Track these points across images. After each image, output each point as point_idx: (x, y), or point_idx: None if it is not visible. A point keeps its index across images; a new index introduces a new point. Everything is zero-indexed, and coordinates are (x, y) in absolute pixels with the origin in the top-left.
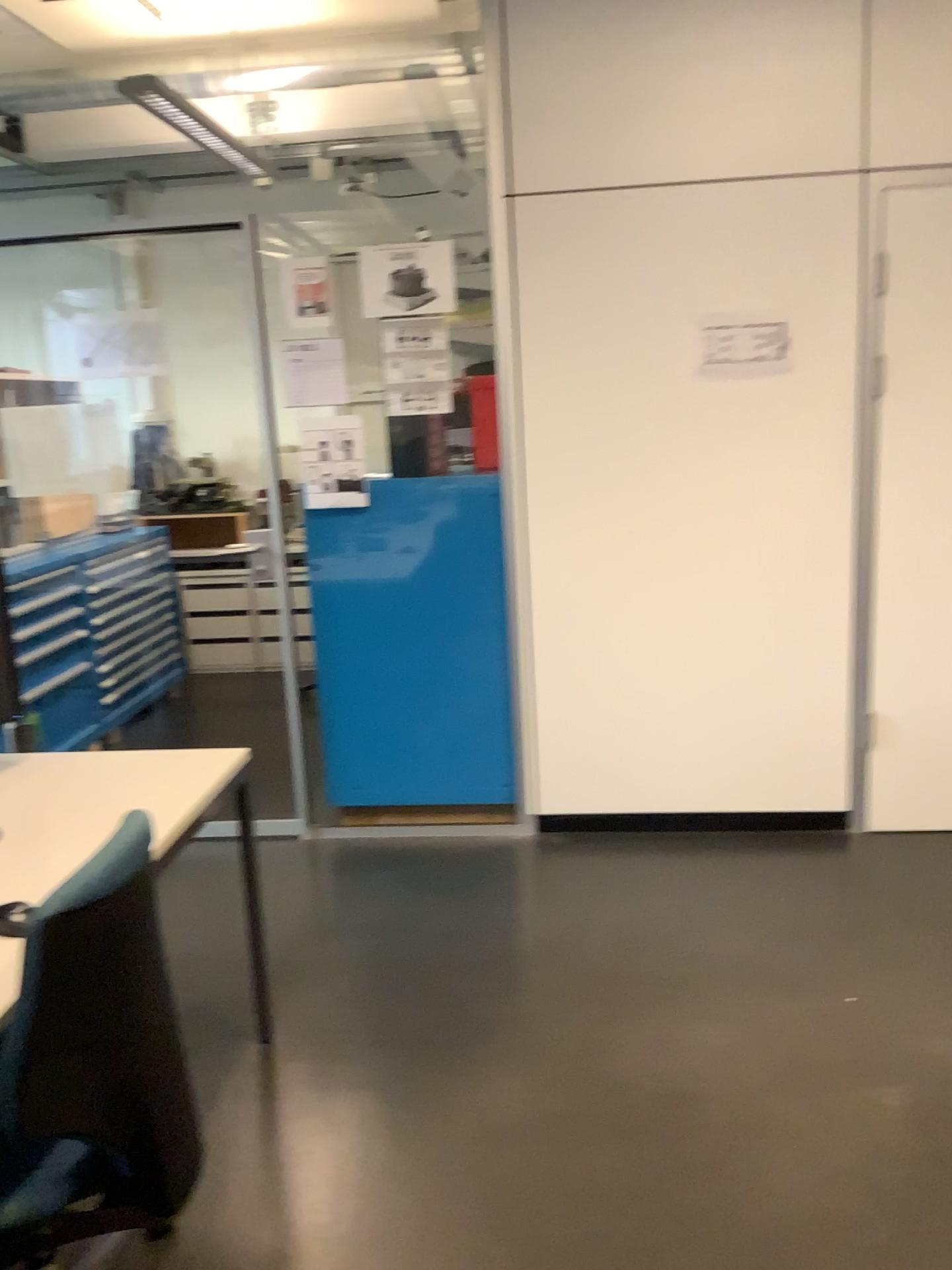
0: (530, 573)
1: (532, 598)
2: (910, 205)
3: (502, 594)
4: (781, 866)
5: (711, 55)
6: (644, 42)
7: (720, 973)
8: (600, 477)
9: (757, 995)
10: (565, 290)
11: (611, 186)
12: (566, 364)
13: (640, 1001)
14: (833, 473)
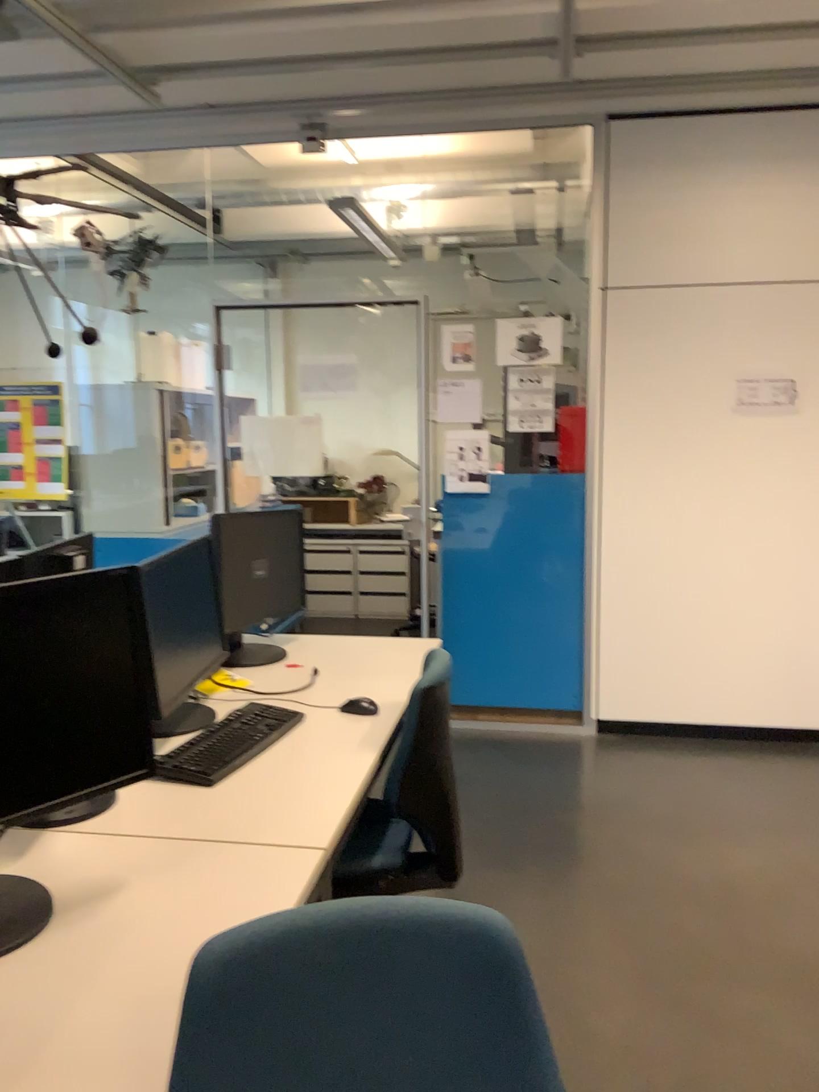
0: (602, 544)
1: (602, 562)
2: None
3: (580, 559)
4: (779, 763)
5: (747, 201)
6: (702, 192)
7: (743, 821)
8: (656, 480)
9: (771, 835)
10: (638, 351)
11: (674, 284)
12: (636, 402)
13: (689, 833)
14: None
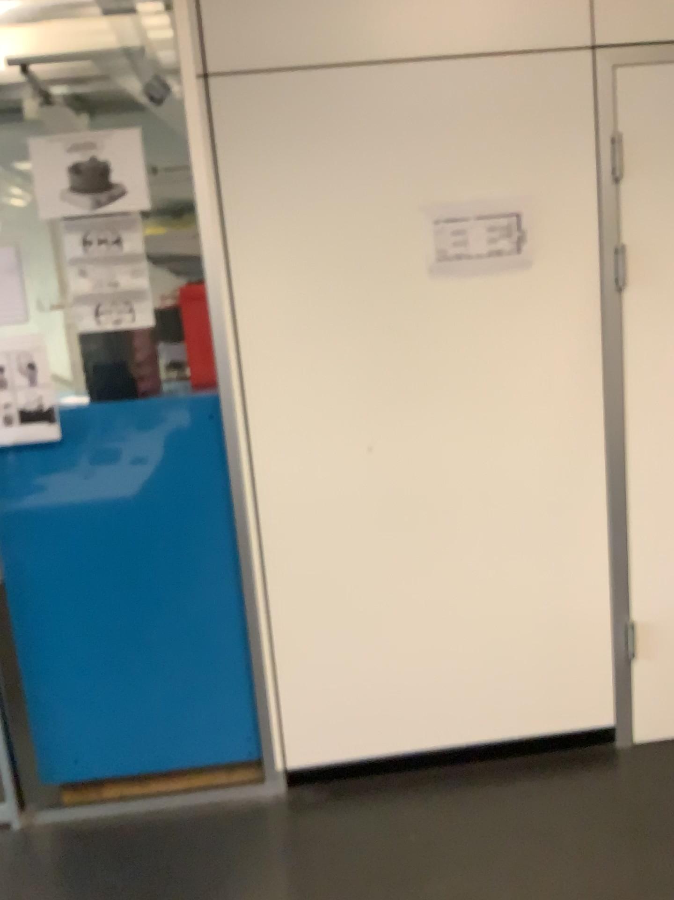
0: (257, 503)
1: (262, 531)
2: (642, 81)
3: (227, 529)
4: (562, 812)
5: None
6: None
7: None
8: (329, 391)
9: None
10: (274, 181)
11: (319, 62)
12: (281, 266)
13: None
14: (579, 373)
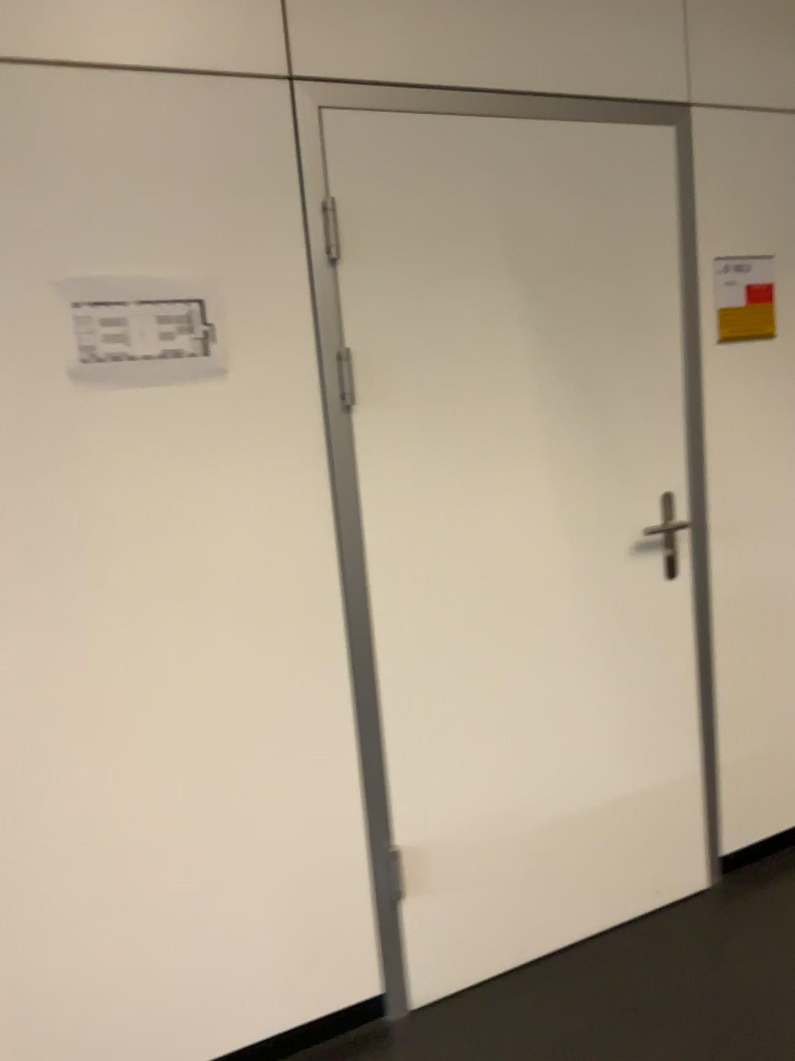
0: None
1: None
2: (357, 131)
3: None
4: None
5: None
6: None
7: None
8: None
9: None
10: None
11: None
12: None
13: None
14: (303, 521)
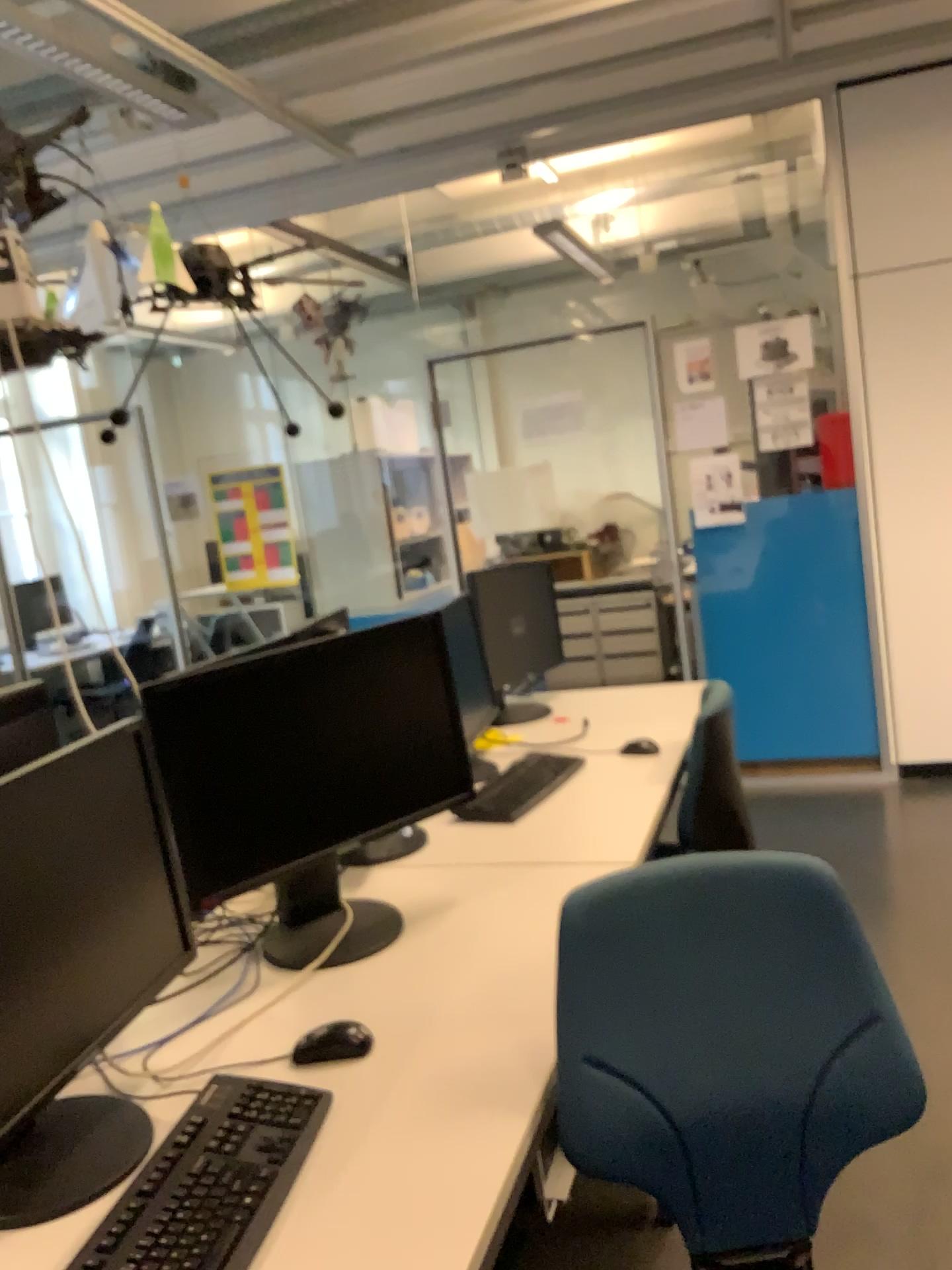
0: (882, 564)
1: (884, 584)
2: None
3: (858, 583)
4: None
5: None
6: None
7: None
8: (937, 484)
9: None
10: (901, 341)
11: (936, 259)
12: (904, 398)
13: None
14: None
